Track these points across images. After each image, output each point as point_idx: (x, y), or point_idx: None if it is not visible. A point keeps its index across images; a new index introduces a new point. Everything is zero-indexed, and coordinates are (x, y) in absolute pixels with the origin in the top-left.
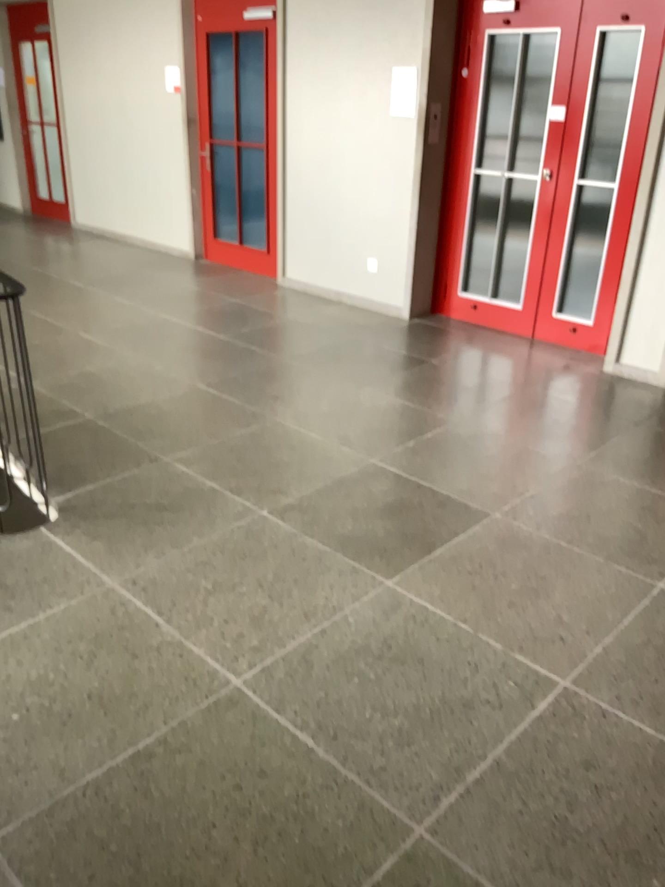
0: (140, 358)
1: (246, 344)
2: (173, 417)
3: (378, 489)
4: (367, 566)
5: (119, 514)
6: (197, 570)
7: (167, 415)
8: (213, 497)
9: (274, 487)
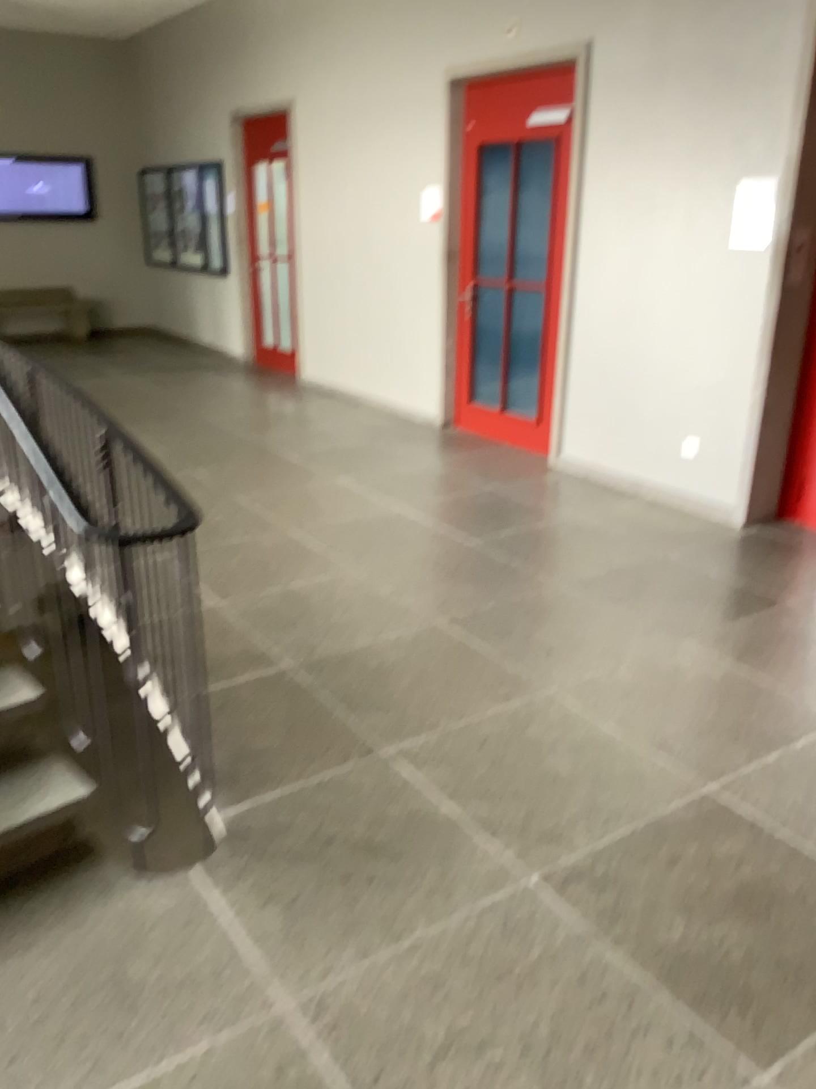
0: (362, 575)
1: (506, 561)
2: (400, 679)
3: (721, 852)
4: (715, 1029)
5: (309, 857)
6: (423, 994)
7: (392, 674)
8: (453, 838)
9: (550, 828)
